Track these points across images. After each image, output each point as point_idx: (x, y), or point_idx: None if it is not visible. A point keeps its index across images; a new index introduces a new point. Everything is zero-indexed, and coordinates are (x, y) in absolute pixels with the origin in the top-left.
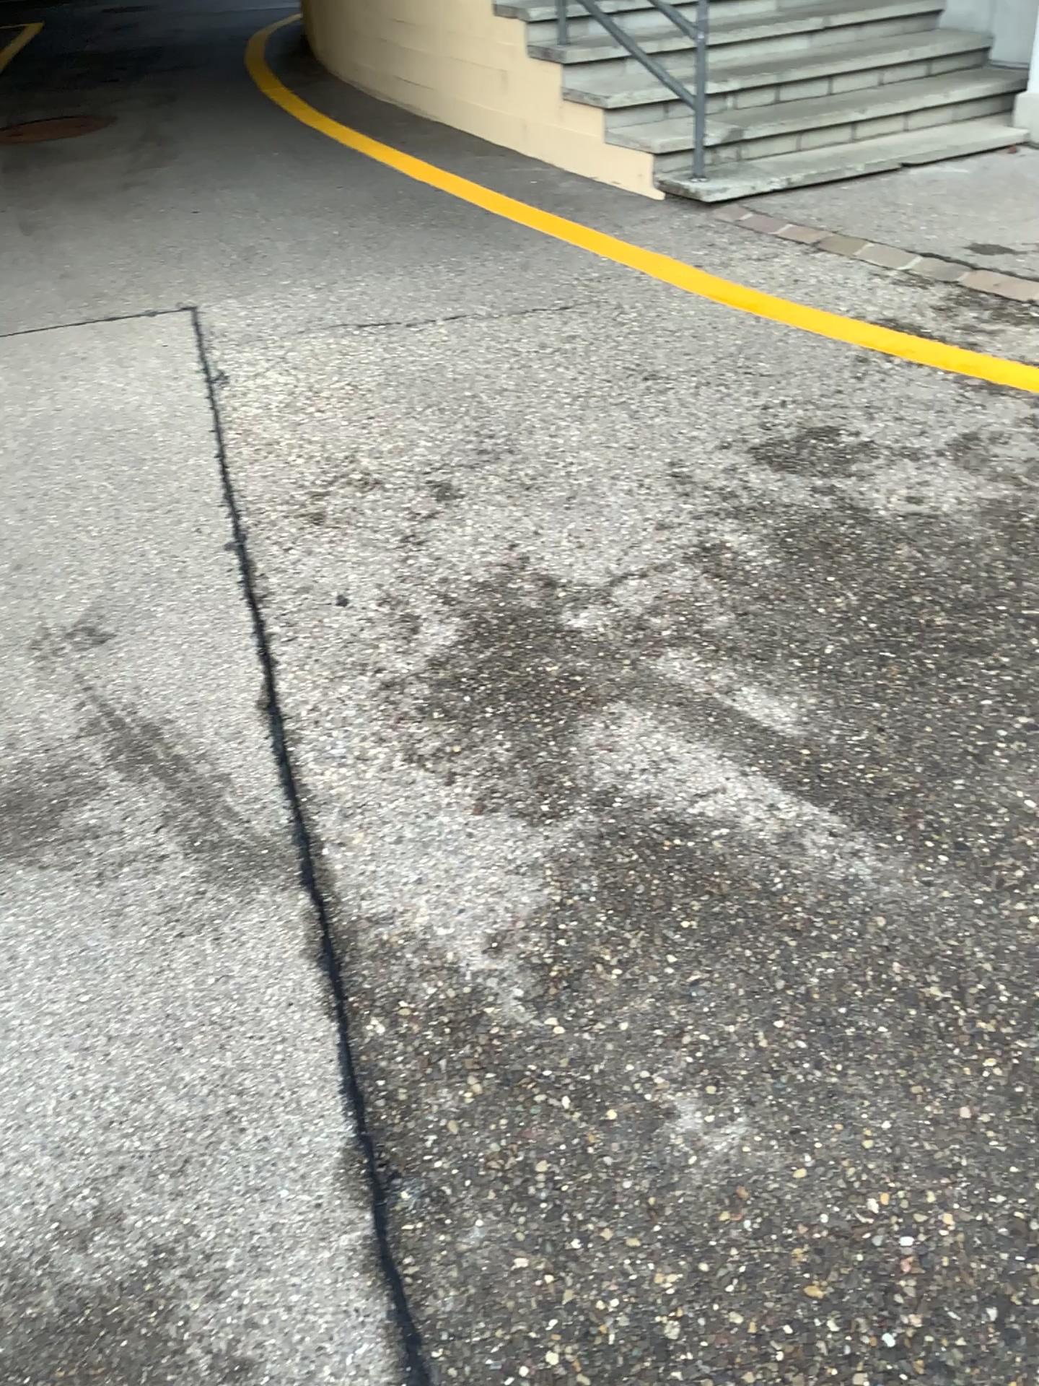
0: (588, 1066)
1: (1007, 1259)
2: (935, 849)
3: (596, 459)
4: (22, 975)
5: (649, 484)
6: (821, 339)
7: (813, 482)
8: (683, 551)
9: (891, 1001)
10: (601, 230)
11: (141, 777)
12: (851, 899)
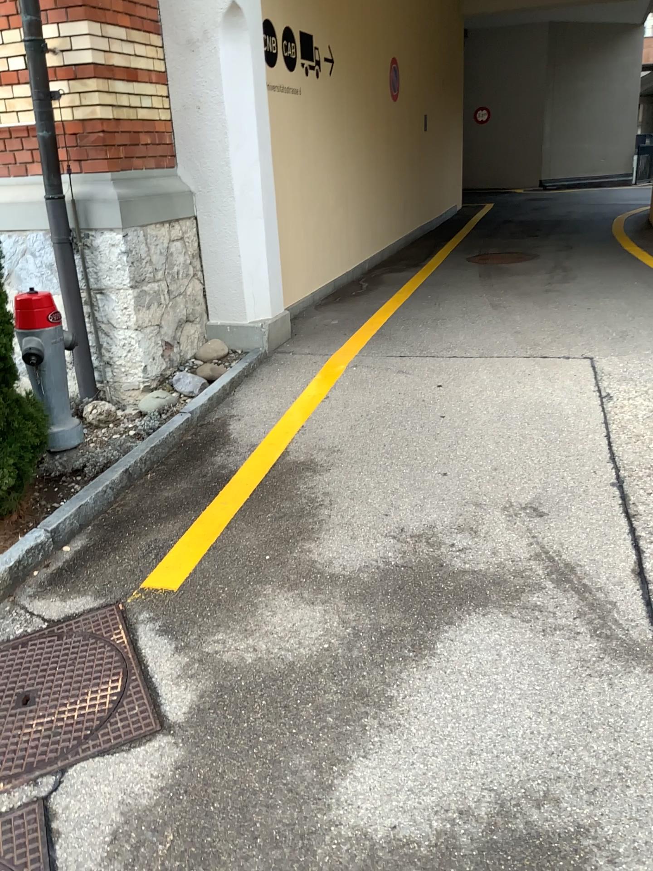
0: None
1: None
2: None
3: None
4: (503, 664)
5: None
6: None
7: None
8: None
9: None
10: None
11: (564, 588)
12: None
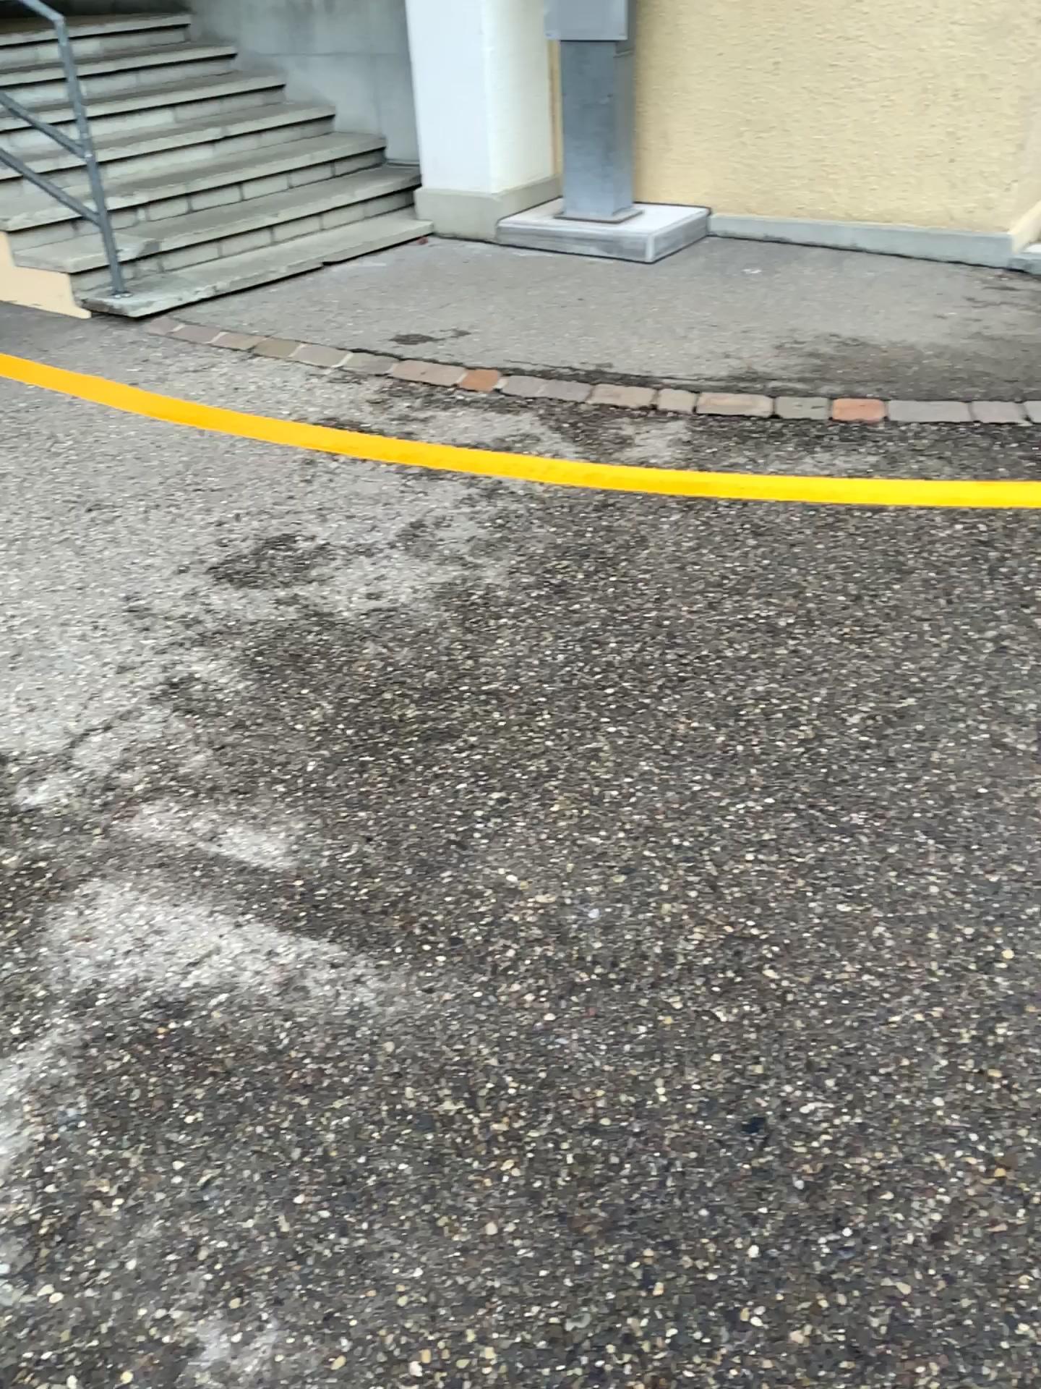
0: (93, 1330)
1: (548, 1375)
2: (432, 954)
3: (43, 610)
4: None
5: (105, 626)
6: (269, 444)
7: (275, 594)
8: (149, 693)
9: (407, 1133)
10: (29, 356)
11: None
12: (357, 1034)
